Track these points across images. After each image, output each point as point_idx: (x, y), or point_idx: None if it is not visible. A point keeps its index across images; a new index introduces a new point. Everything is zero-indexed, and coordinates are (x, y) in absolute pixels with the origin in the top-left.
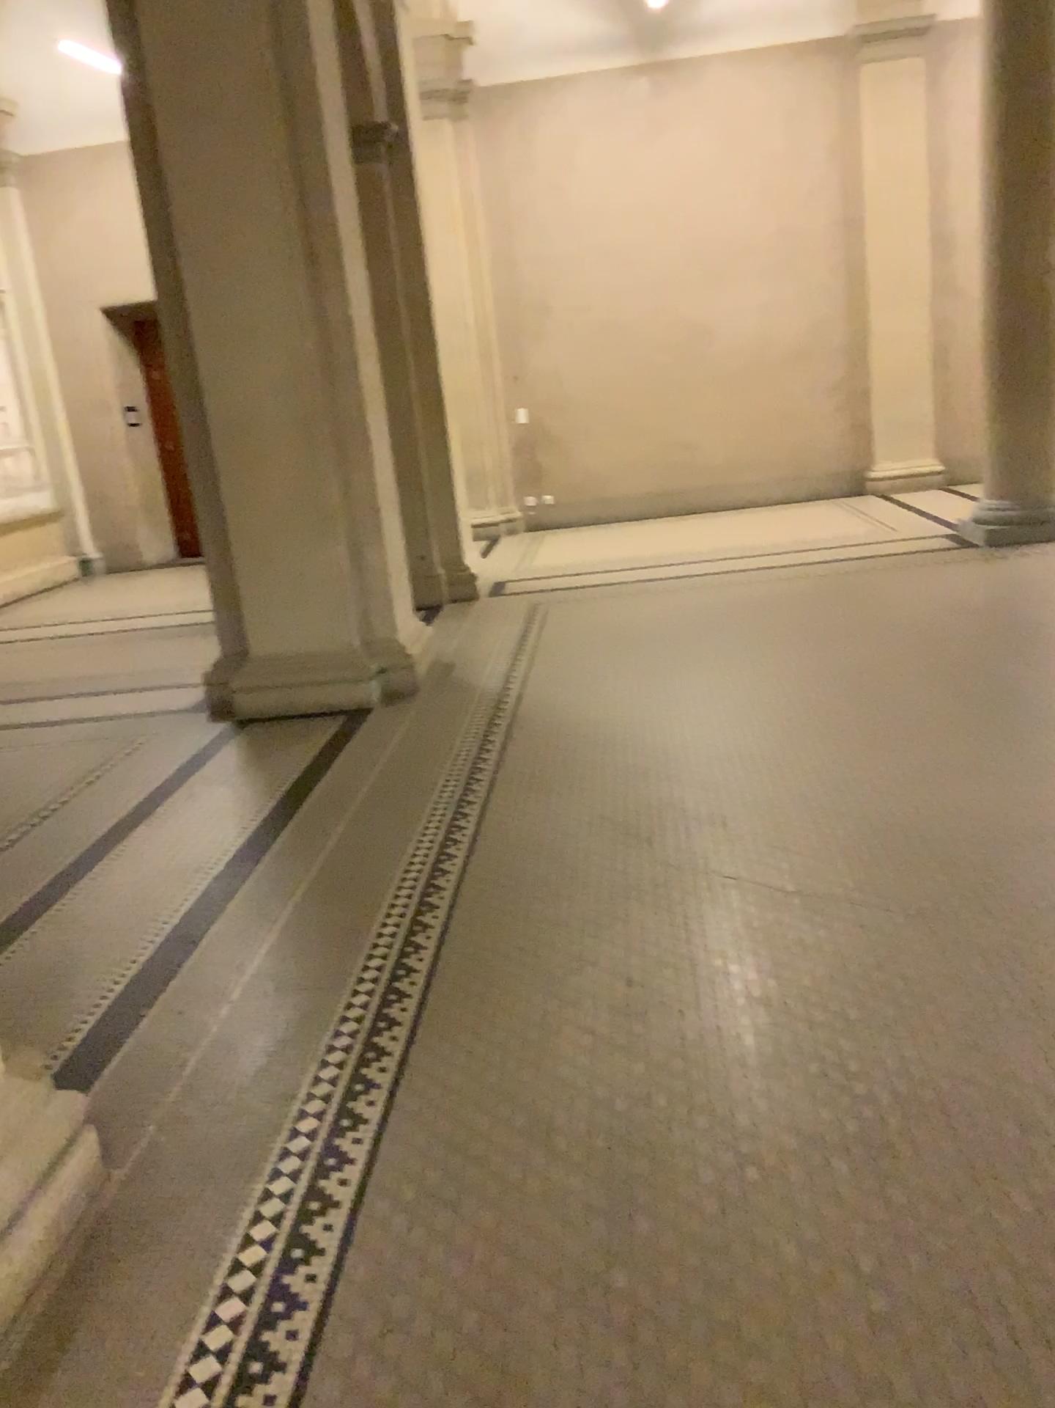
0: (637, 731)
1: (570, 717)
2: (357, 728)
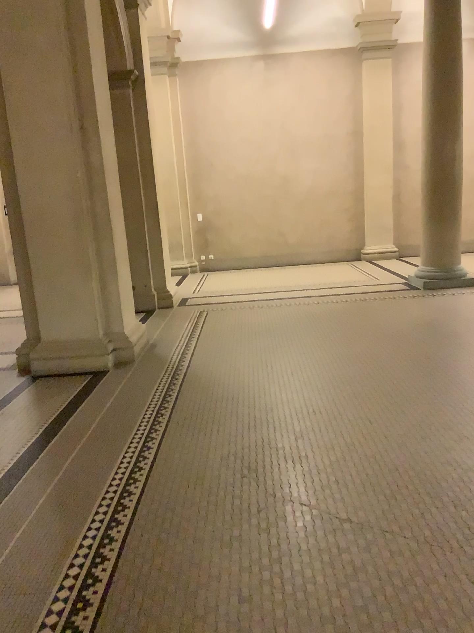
0: (248, 392)
1: (211, 383)
2: (94, 385)
